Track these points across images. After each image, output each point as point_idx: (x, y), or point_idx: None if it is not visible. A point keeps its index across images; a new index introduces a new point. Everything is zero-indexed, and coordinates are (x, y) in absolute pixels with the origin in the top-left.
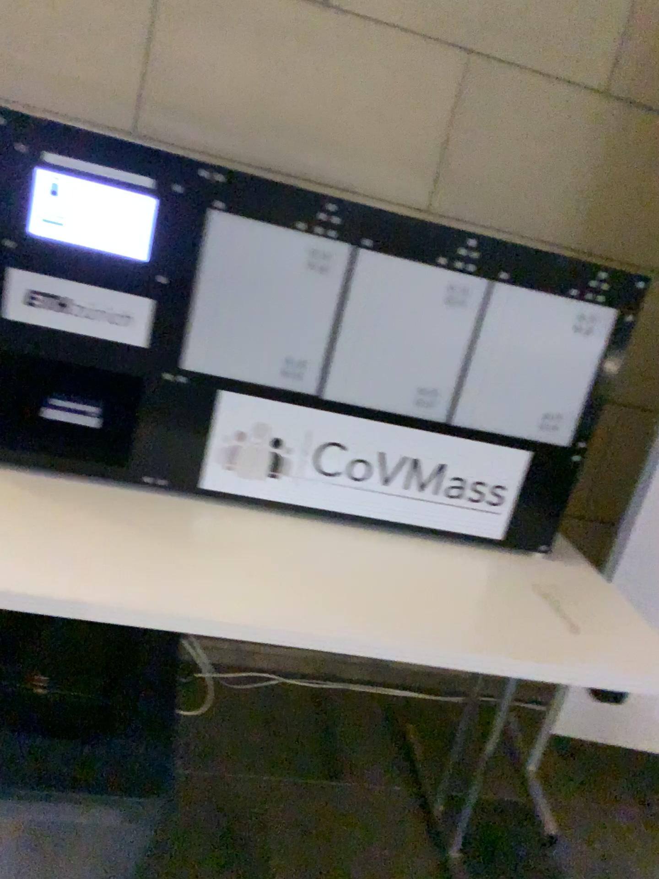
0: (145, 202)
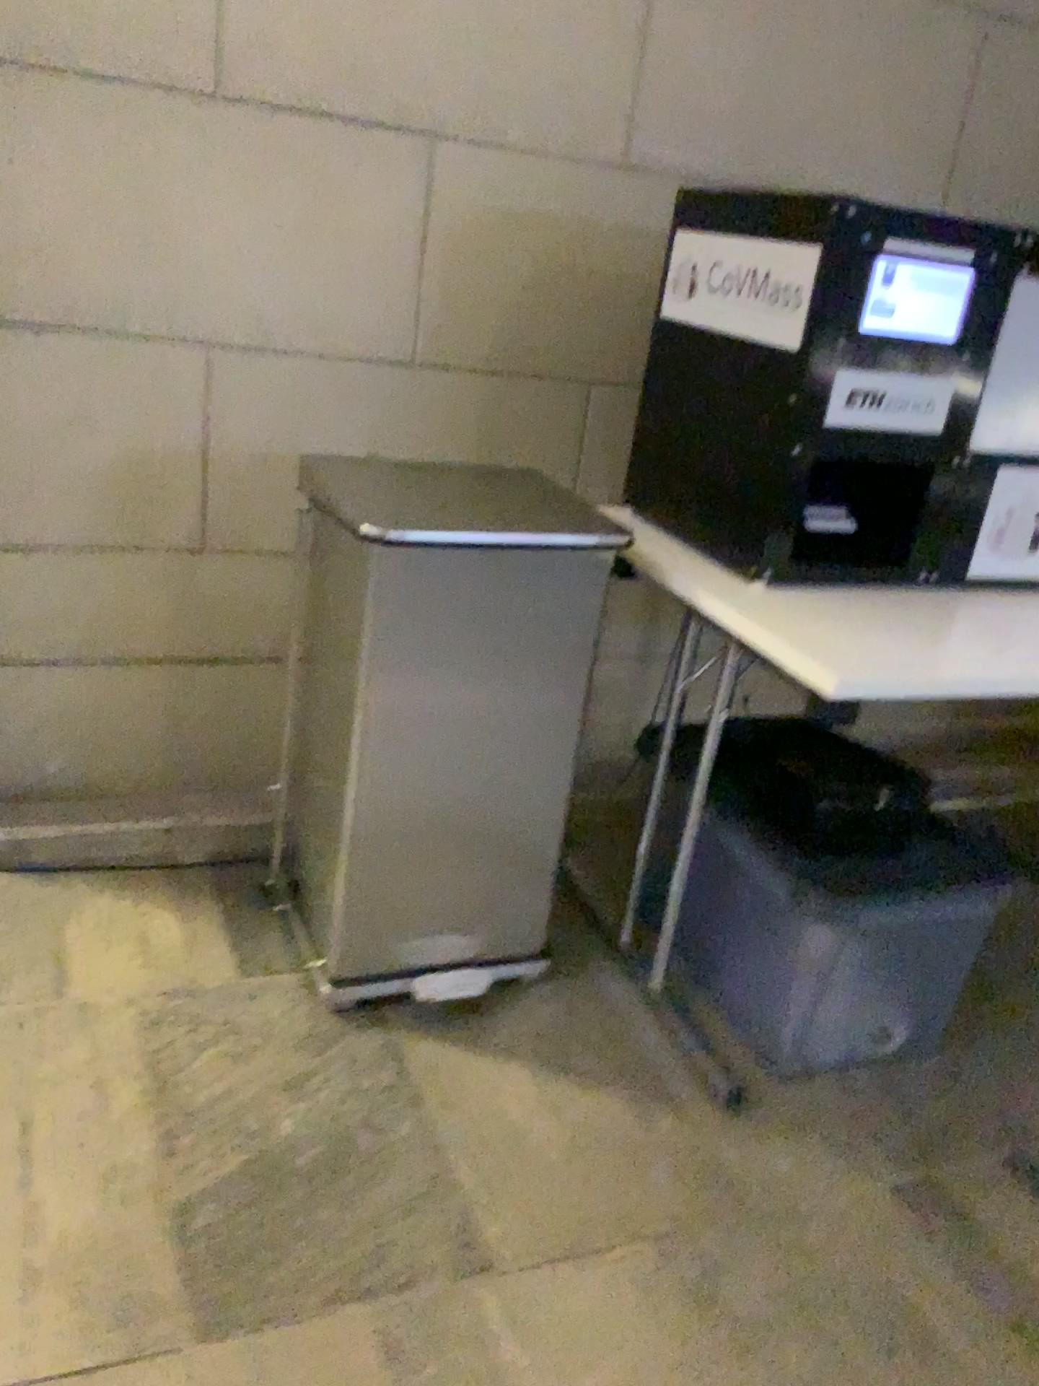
0: (968, 275)
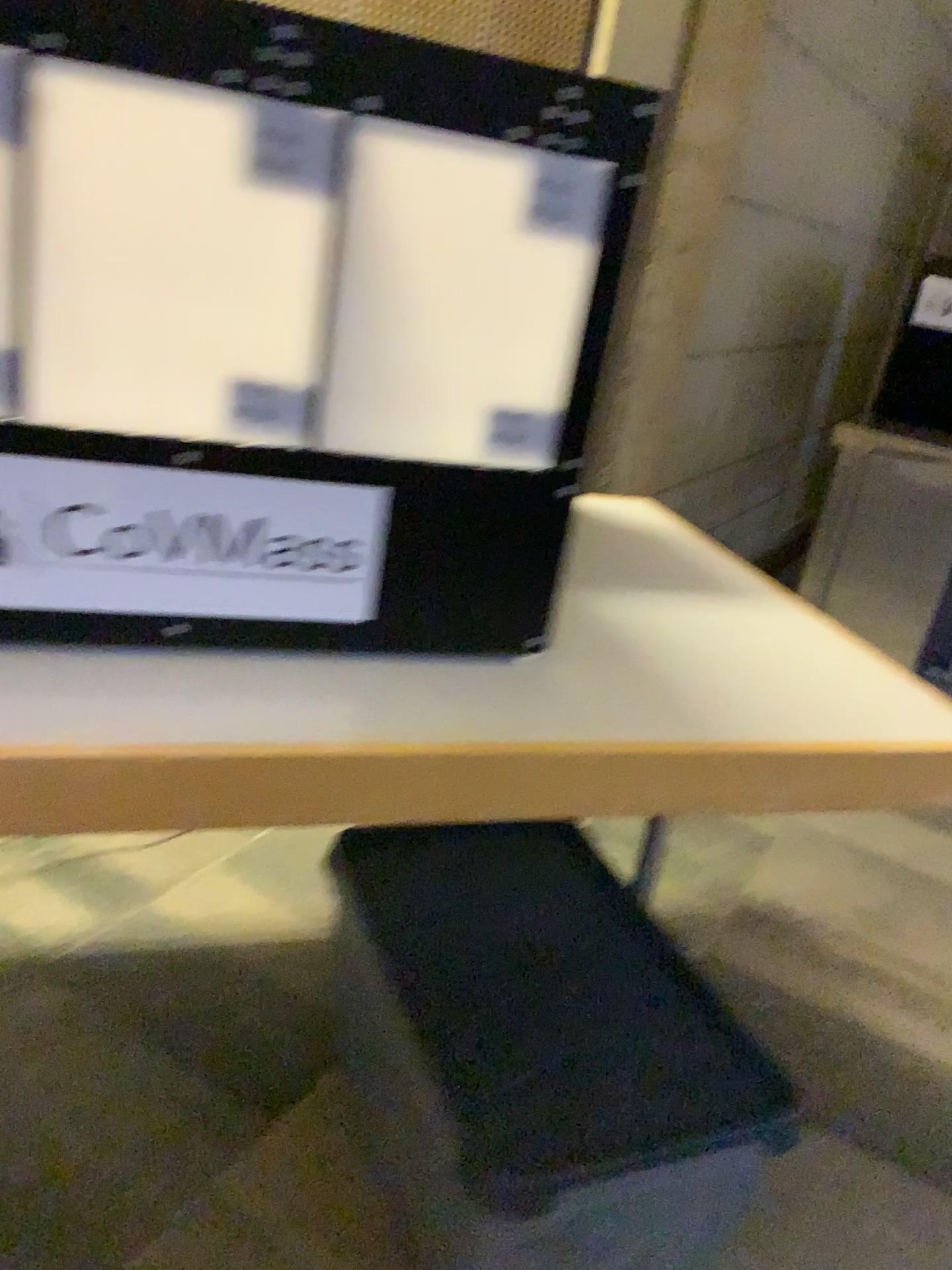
0: None
